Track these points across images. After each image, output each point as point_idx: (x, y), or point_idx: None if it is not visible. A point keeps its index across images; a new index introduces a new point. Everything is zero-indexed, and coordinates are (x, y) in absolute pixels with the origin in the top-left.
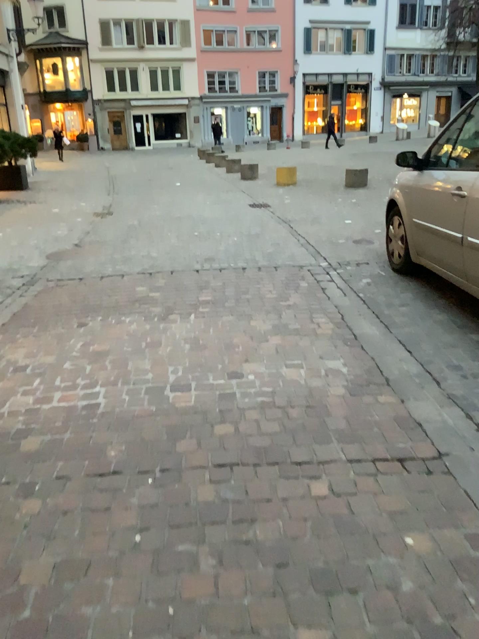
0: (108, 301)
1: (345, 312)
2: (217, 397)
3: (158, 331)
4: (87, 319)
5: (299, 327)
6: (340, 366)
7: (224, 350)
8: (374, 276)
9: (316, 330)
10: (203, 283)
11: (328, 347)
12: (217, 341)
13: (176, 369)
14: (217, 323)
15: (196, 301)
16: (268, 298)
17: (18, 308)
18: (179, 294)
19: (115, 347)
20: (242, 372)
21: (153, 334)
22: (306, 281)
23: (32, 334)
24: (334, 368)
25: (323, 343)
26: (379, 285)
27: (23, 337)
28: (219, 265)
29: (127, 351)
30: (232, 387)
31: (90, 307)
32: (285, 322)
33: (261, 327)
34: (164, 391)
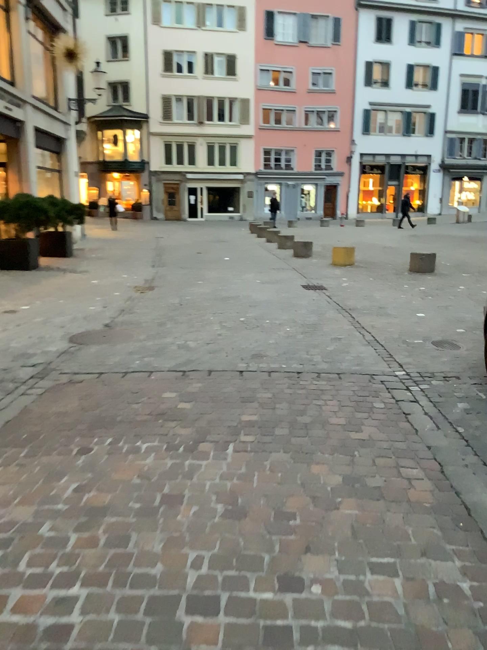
0: (126, 410)
1: (443, 459)
2: (261, 635)
3: (182, 473)
4: (94, 440)
5: (380, 483)
6: (455, 574)
7: (273, 520)
8: (469, 398)
9: (406, 491)
10: (248, 393)
11: (430, 529)
12: (263, 499)
13: (201, 555)
14: (264, 463)
15: (238, 421)
16: (332, 425)
17: (17, 410)
18: (216, 407)
19: (120, 497)
20: (301, 574)
21: (175, 477)
22: (381, 400)
23: (18, 459)
24: (446, 577)
25: (420, 519)
26: (480, 414)
27: (6, 463)
28: (268, 367)
29: (135, 506)
30: (285, 611)
31: (103, 418)
32: (359, 471)
33: (326, 477)
34: (177, 606)
